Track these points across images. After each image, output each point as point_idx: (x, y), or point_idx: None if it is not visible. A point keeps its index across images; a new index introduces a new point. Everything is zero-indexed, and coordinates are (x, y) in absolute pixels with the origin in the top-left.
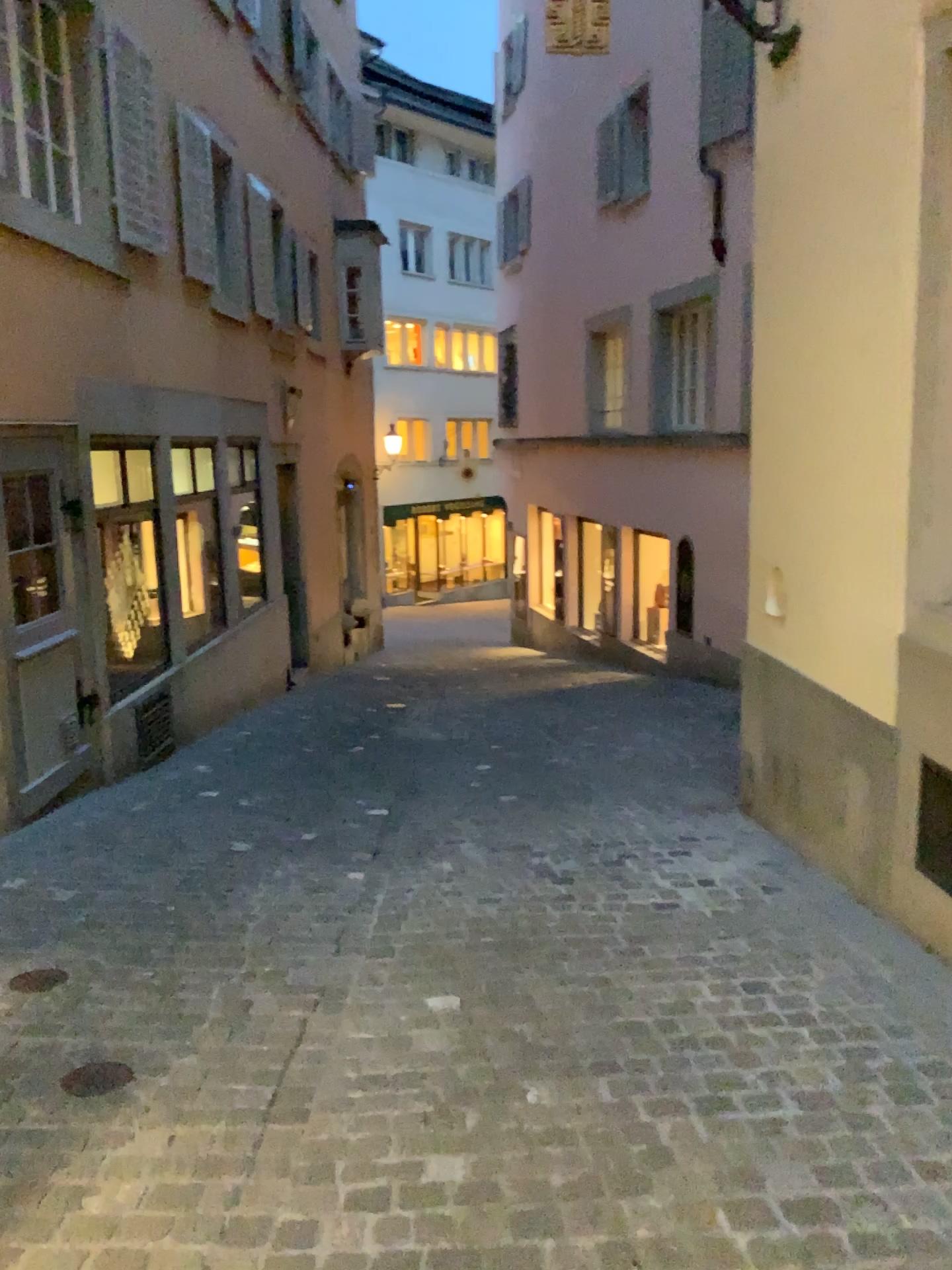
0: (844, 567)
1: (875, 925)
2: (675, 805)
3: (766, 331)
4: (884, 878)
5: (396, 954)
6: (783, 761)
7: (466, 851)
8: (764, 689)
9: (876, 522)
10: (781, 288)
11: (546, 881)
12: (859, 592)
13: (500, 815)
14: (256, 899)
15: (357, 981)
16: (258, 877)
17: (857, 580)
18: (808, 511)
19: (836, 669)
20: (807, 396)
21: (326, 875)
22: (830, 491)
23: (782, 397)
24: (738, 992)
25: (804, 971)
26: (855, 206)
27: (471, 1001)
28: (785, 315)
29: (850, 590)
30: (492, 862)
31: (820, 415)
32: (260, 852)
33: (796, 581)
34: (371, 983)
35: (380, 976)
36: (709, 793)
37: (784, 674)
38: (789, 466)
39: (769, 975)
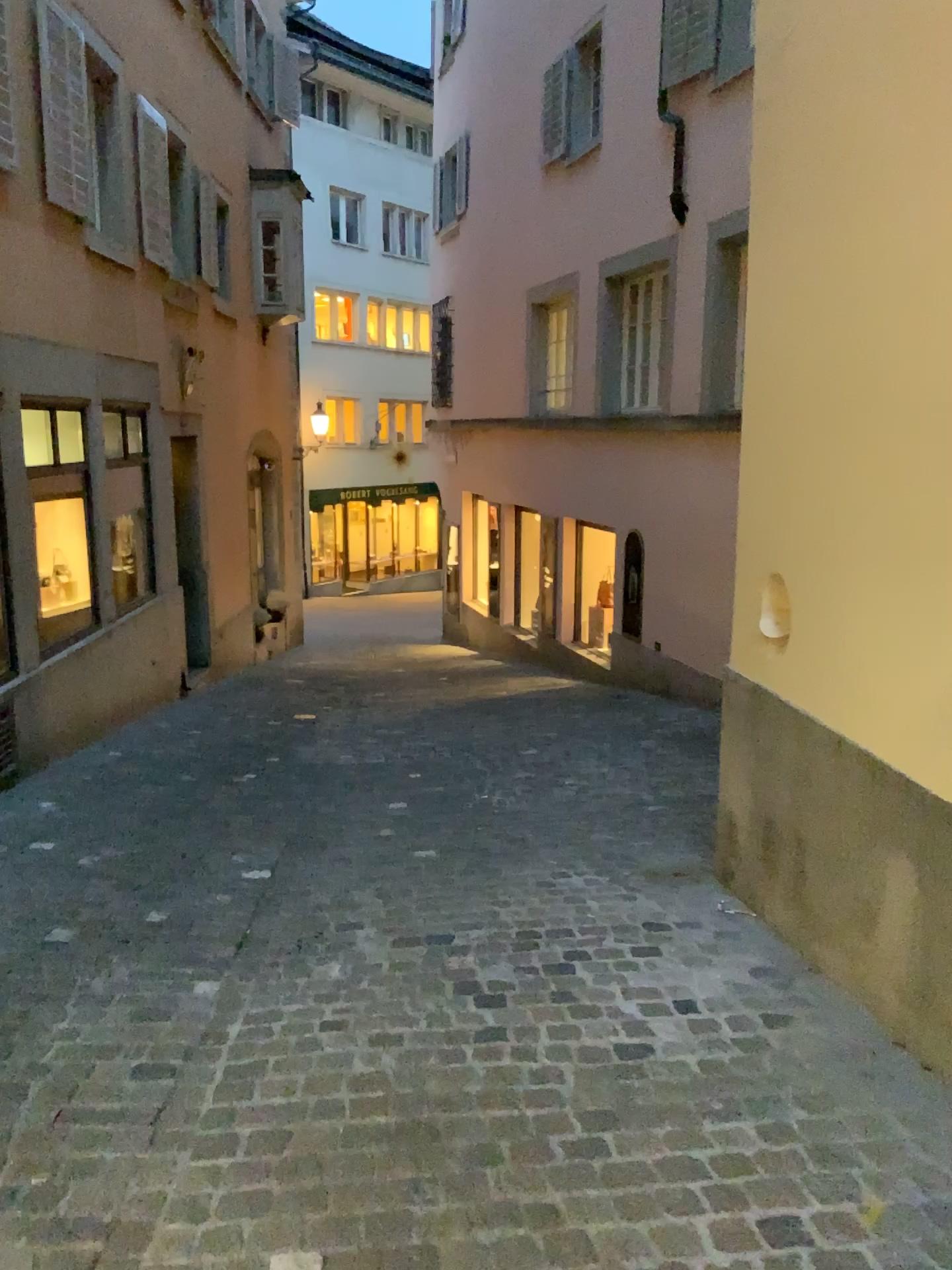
0: (888, 580)
1: (933, 1094)
2: (635, 873)
3: (768, 264)
4: (945, 1025)
5: (236, 1154)
6: (778, 827)
7: (361, 946)
8: (753, 730)
9: (947, 517)
10: (792, 203)
11: (466, 1002)
12: (914, 616)
13: (411, 886)
14: (52, 1038)
15: (165, 1217)
16: (67, 993)
17: (911, 599)
18: (827, 501)
19: (869, 719)
20: (829, 345)
21: (163, 990)
22: (865, 474)
23: (789, 349)
24: (760, 1250)
25: (850, 1195)
26: (920, 64)
27: (339, 1266)
28: (797, 239)
29: (897, 612)
30: (394, 966)
31: (851, 370)
32: (82, 947)
33: (804, 594)
34: (186, 1224)
35: (204, 1204)
36: (674, 853)
37: (784, 715)
38: (798, 441)
39: (800, 1207)
